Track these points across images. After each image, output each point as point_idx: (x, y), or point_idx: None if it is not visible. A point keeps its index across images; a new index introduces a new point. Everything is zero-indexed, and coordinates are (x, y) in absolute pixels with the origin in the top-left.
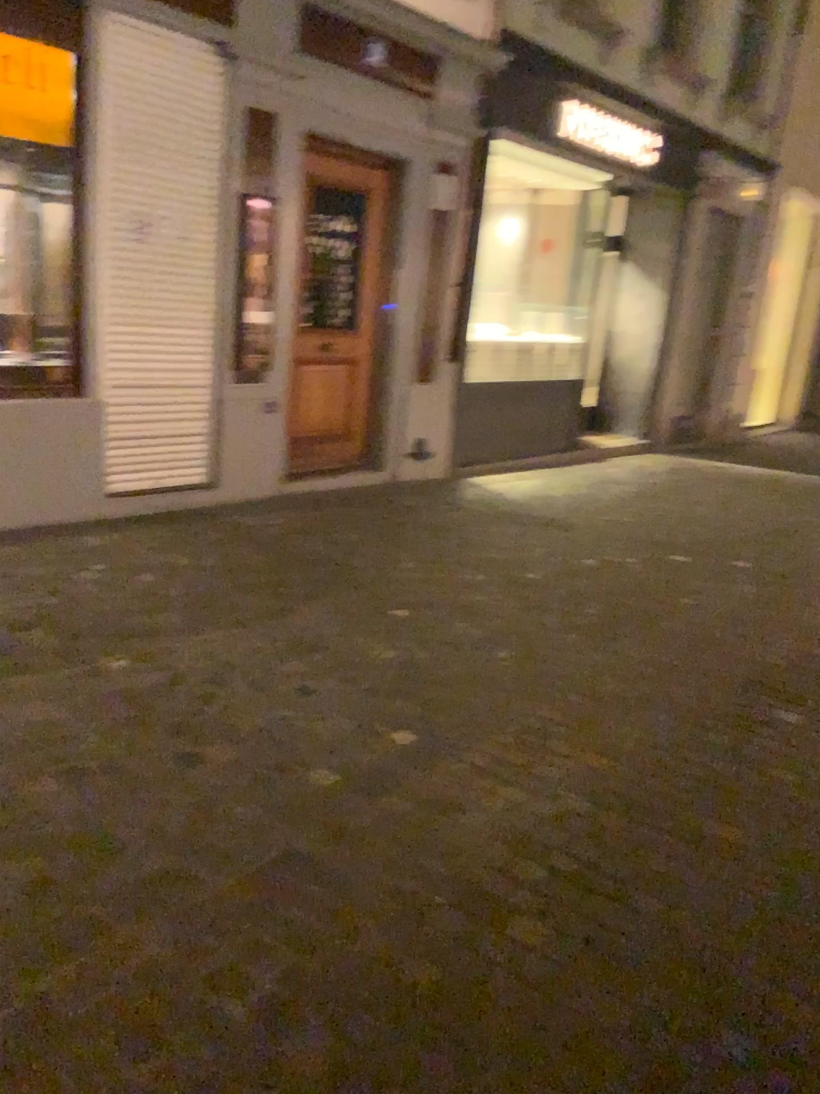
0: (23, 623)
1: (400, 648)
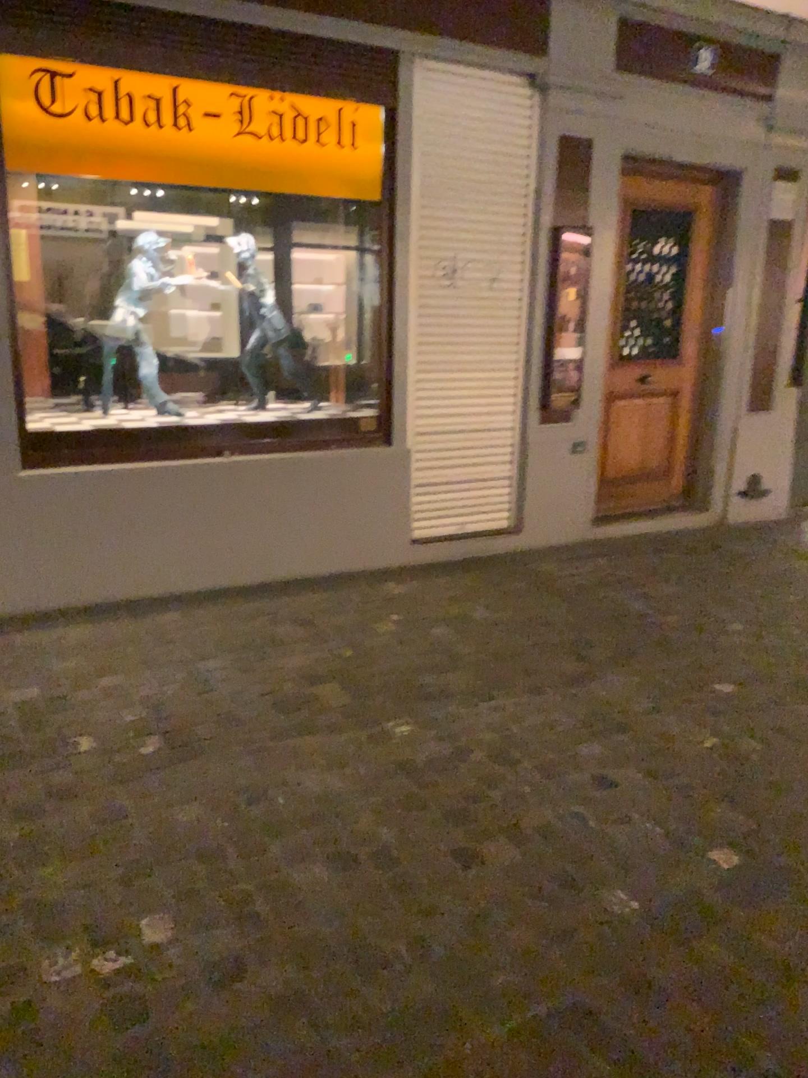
0: (315, 679)
1: (724, 736)
